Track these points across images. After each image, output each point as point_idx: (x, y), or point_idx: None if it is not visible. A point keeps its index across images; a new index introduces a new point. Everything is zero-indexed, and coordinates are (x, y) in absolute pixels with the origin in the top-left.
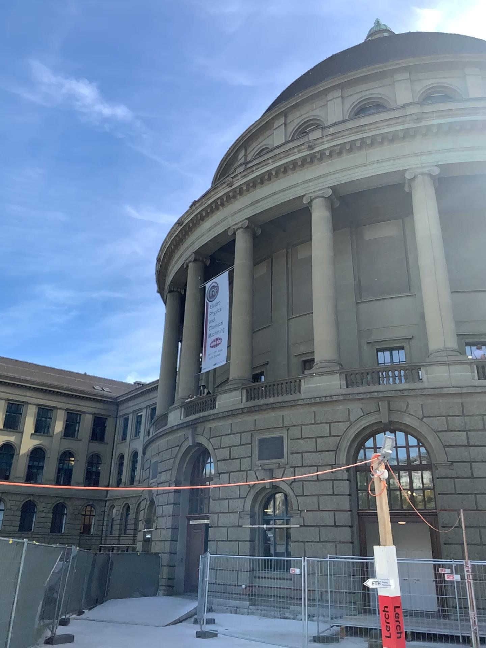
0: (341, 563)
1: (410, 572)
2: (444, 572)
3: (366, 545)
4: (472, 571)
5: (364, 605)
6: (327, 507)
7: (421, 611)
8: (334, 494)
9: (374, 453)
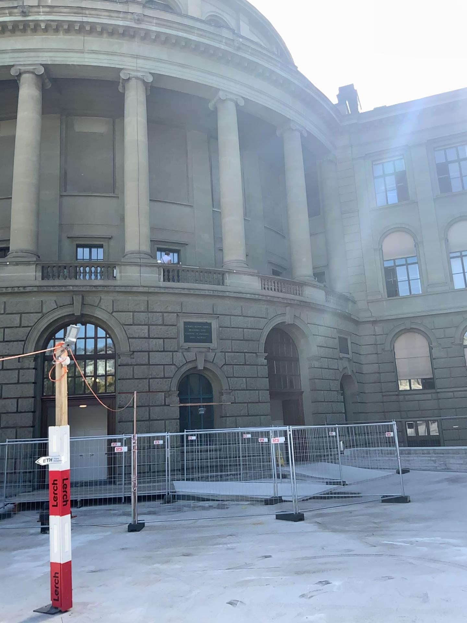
0: (17, 445)
1: (83, 448)
2: (113, 445)
3: (44, 427)
4: (136, 442)
5: (37, 481)
6: (8, 394)
7: (89, 479)
8: (16, 381)
9: (60, 343)
